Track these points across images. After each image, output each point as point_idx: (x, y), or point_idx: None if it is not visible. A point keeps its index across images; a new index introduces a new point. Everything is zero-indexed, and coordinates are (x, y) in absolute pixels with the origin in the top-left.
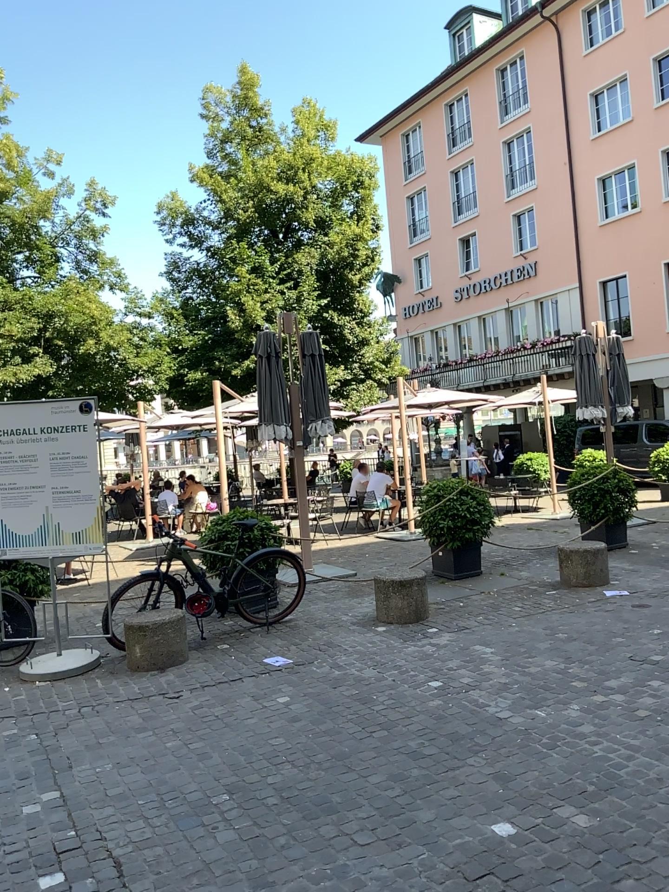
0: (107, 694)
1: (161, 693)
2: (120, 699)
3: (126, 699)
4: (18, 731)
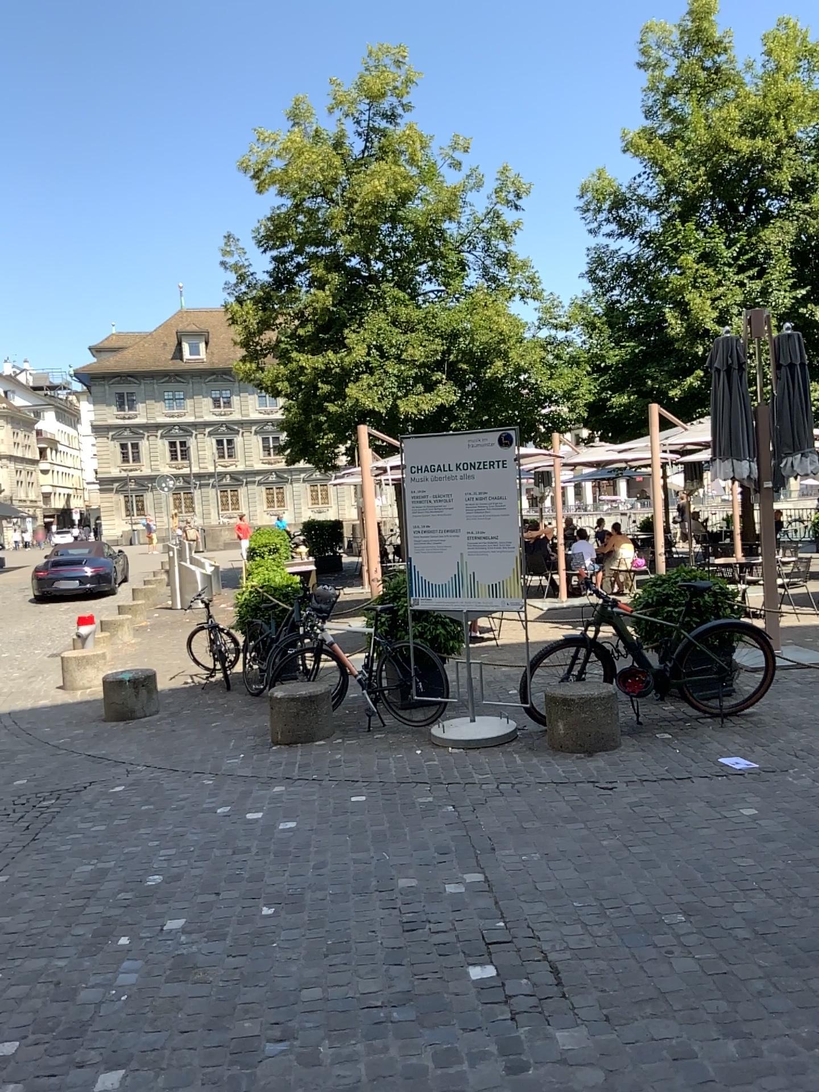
0: (523, 773)
1: (585, 780)
2: (538, 781)
3: (545, 782)
4: (429, 800)
